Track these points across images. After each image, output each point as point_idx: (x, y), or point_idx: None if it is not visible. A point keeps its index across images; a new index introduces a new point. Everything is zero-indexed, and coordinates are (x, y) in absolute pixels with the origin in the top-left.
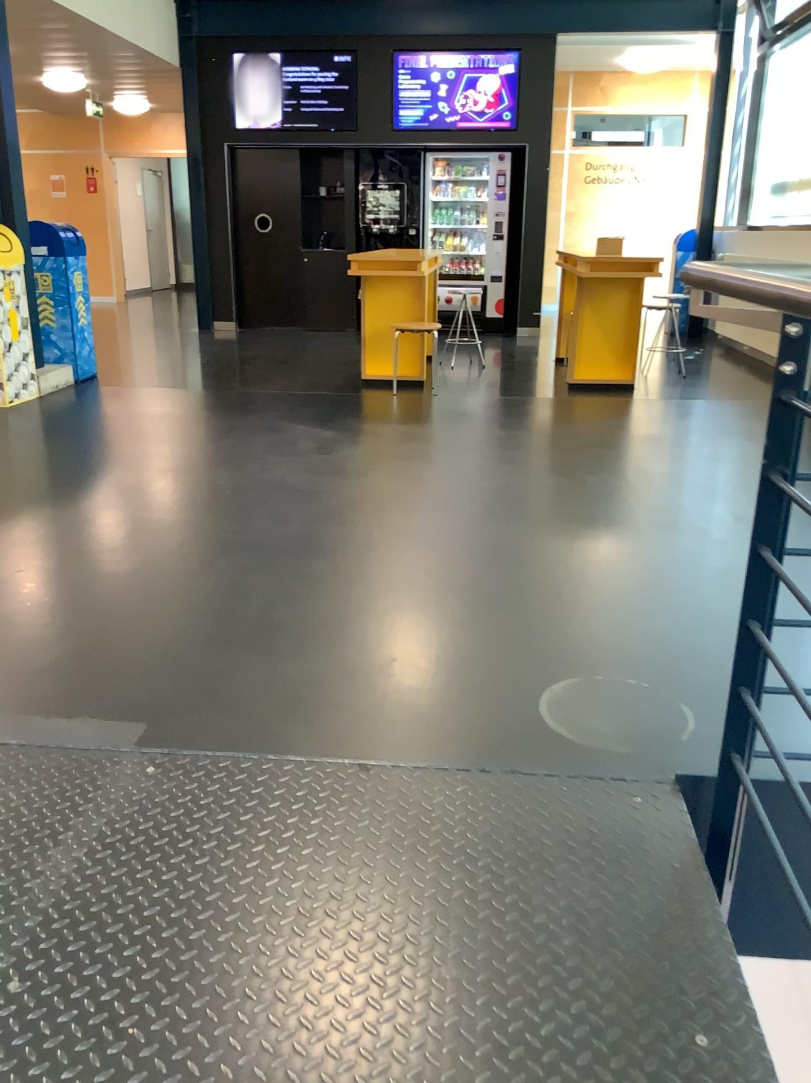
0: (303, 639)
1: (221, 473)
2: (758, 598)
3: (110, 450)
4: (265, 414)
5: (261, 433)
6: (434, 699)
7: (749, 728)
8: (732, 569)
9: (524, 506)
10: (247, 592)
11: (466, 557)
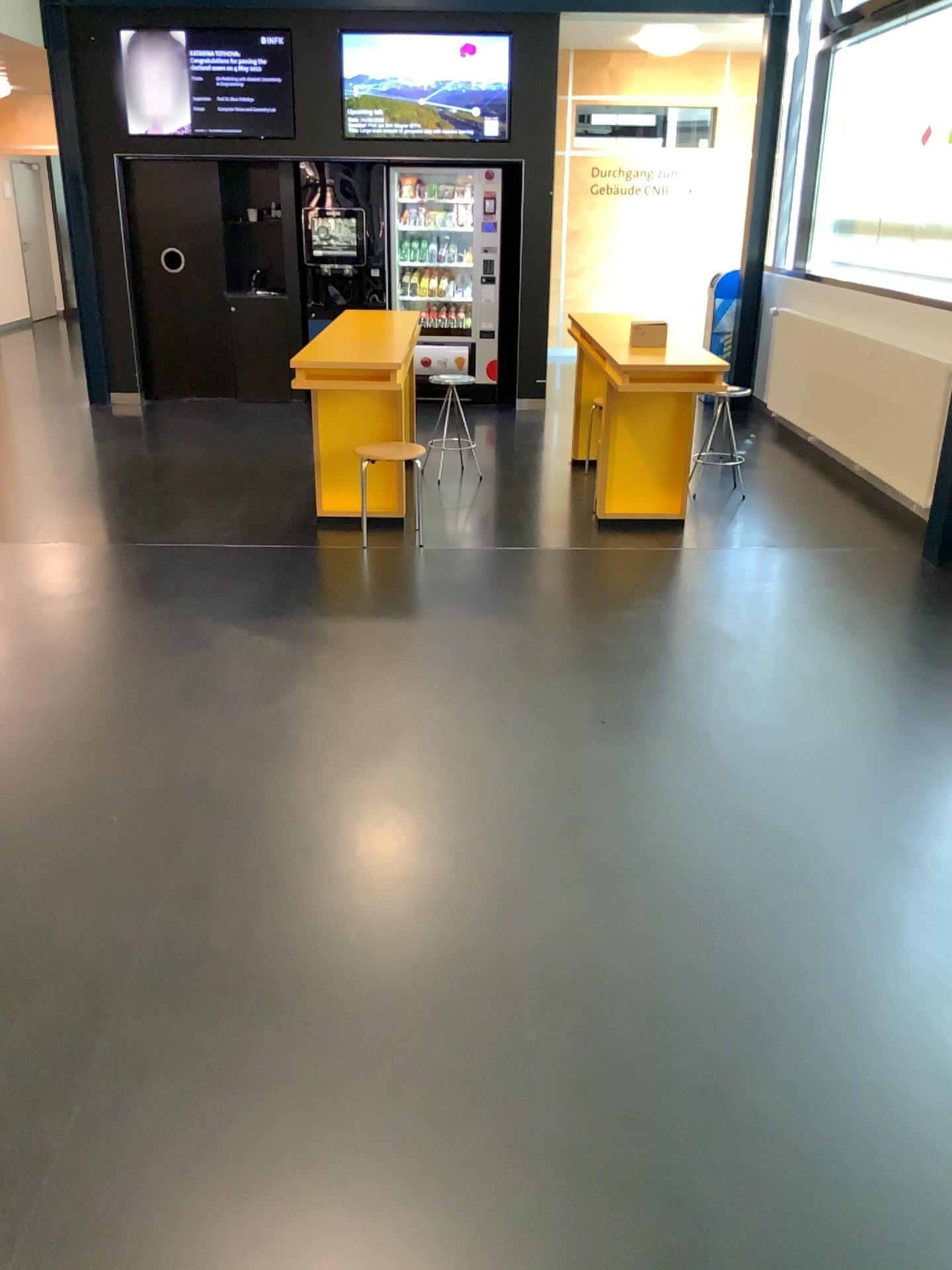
0: None
1: (109, 768)
2: None
3: None
4: (178, 607)
5: (174, 658)
6: None
7: None
8: (921, 1009)
9: (577, 836)
10: (140, 1151)
11: (504, 998)
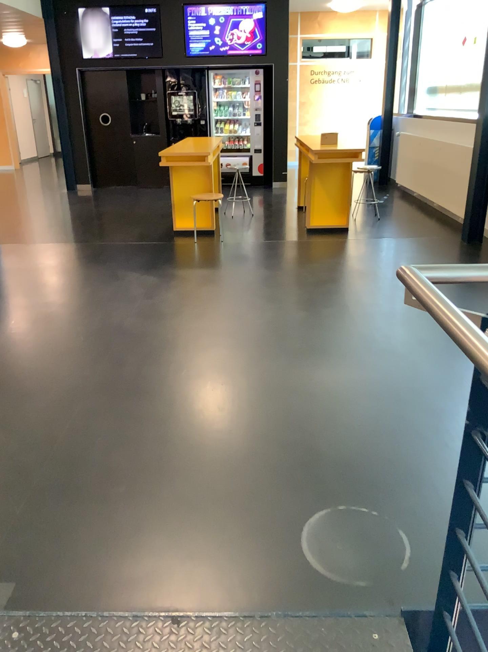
0: (133, 481)
1: (79, 320)
2: (462, 509)
3: (3, 302)
4: (109, 264)
5: (107, 282)
6: (226, 536)
7: (456, 596)
8: (423, 390)
9: (283, 339)
10: (94, 434)
11: (245, 389)
